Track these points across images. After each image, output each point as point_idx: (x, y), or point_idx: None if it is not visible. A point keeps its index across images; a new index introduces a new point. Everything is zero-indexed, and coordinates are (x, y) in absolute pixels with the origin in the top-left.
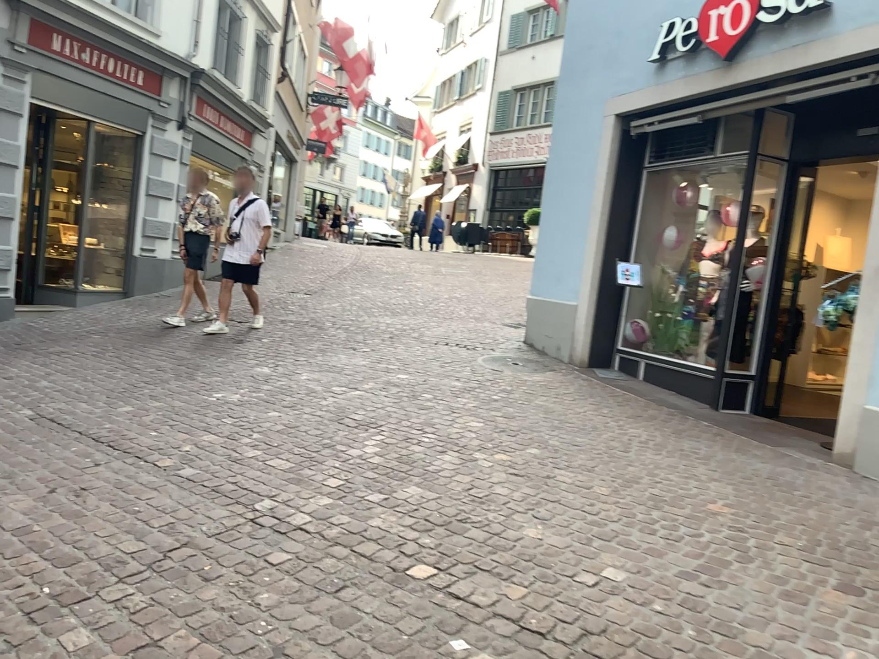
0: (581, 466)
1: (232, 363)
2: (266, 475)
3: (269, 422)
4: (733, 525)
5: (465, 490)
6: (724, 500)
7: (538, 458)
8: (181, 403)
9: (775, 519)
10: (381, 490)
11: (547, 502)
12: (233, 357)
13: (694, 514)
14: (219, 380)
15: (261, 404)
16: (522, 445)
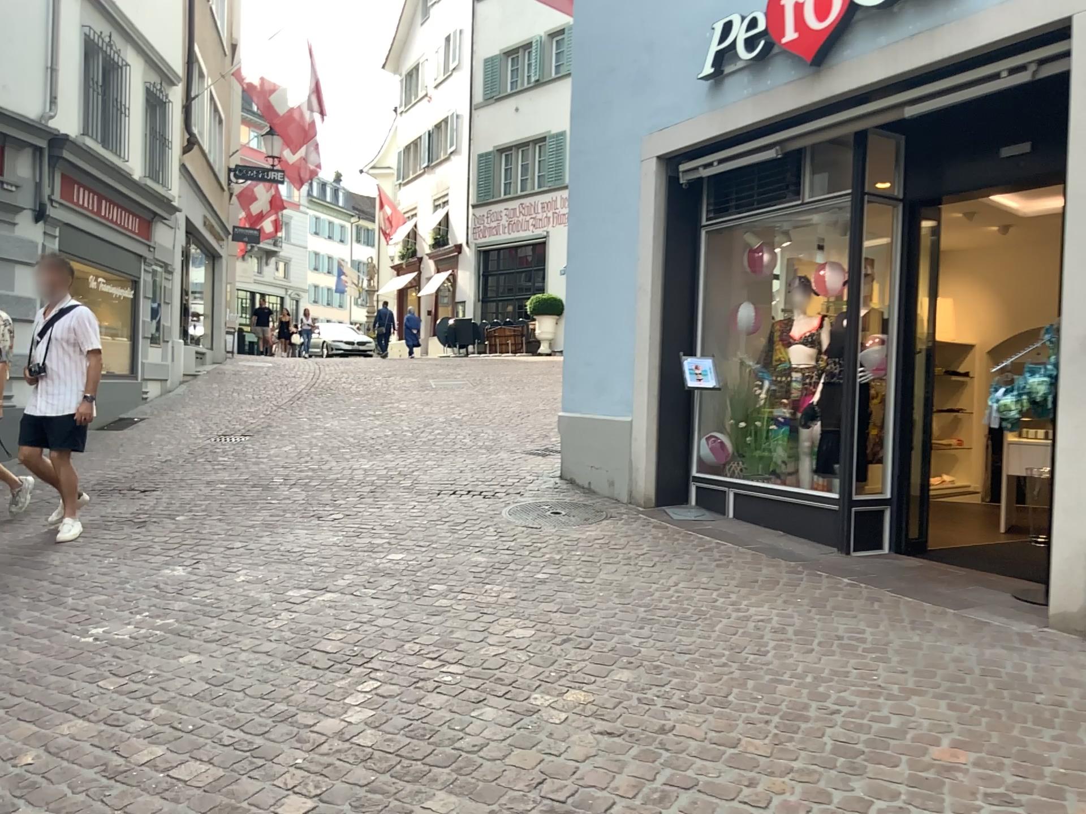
0: (704, 696)
1: (129, 564)
2: (172, 805)
3: (183, 678)
4: (994, 793)
5: (532, 783)
6: (948, 735)
7: (635, 689)
8: (34, 656)
9: (1046, 764)
10: (384, 808)
11: (678, 789)
12: (131, 554)
13: (919, 776)
14: (104, 599)
15: (171, 640)
16: (603, 665)
